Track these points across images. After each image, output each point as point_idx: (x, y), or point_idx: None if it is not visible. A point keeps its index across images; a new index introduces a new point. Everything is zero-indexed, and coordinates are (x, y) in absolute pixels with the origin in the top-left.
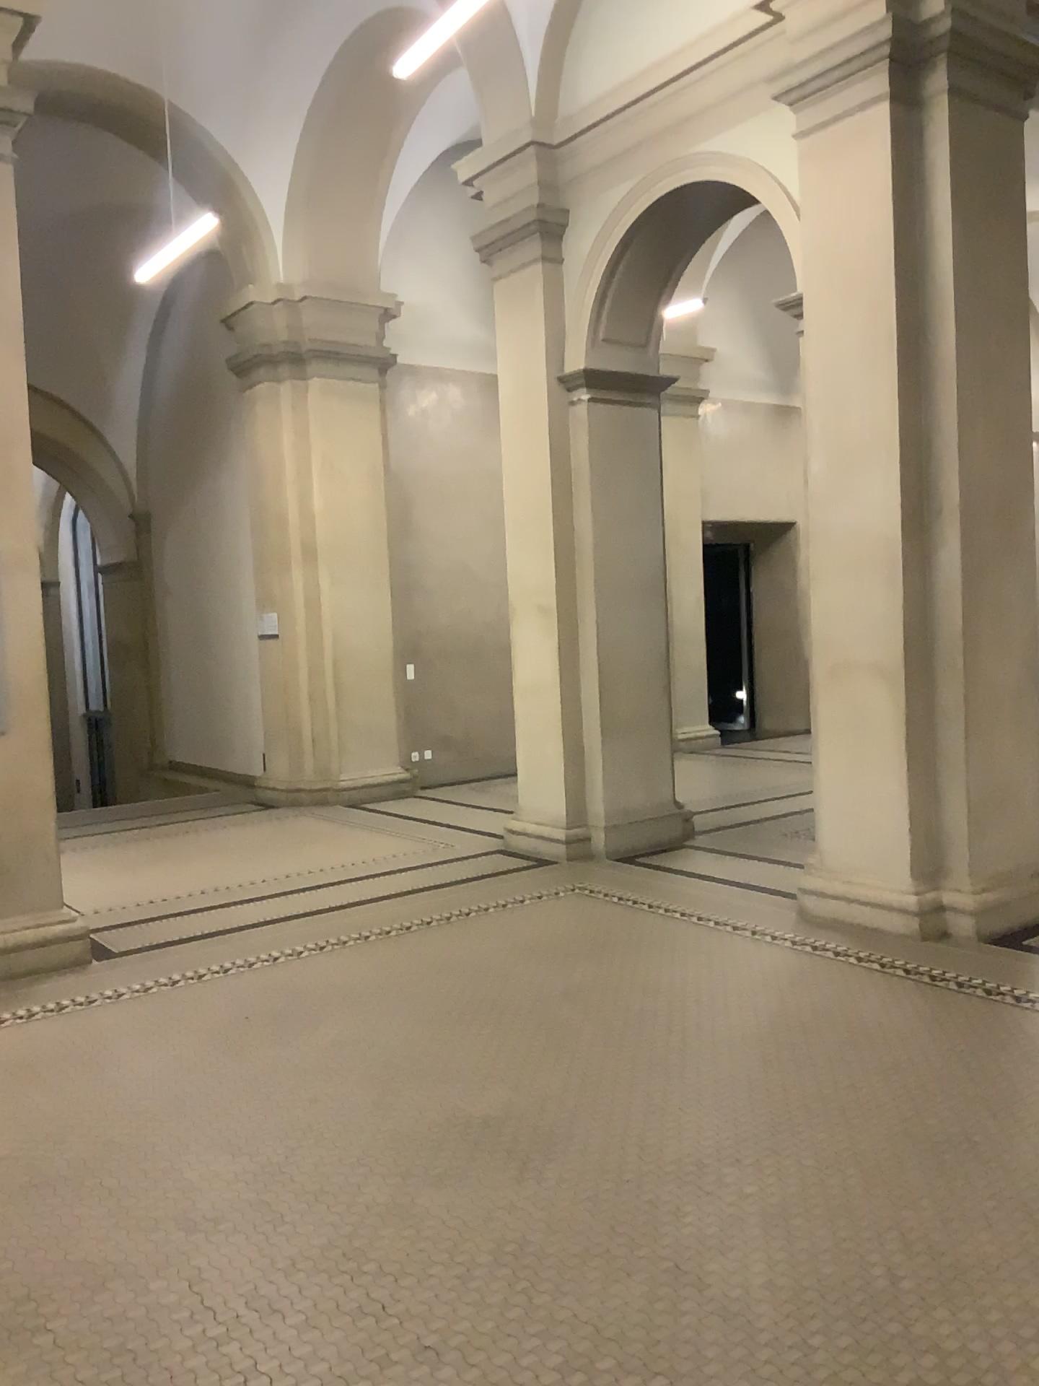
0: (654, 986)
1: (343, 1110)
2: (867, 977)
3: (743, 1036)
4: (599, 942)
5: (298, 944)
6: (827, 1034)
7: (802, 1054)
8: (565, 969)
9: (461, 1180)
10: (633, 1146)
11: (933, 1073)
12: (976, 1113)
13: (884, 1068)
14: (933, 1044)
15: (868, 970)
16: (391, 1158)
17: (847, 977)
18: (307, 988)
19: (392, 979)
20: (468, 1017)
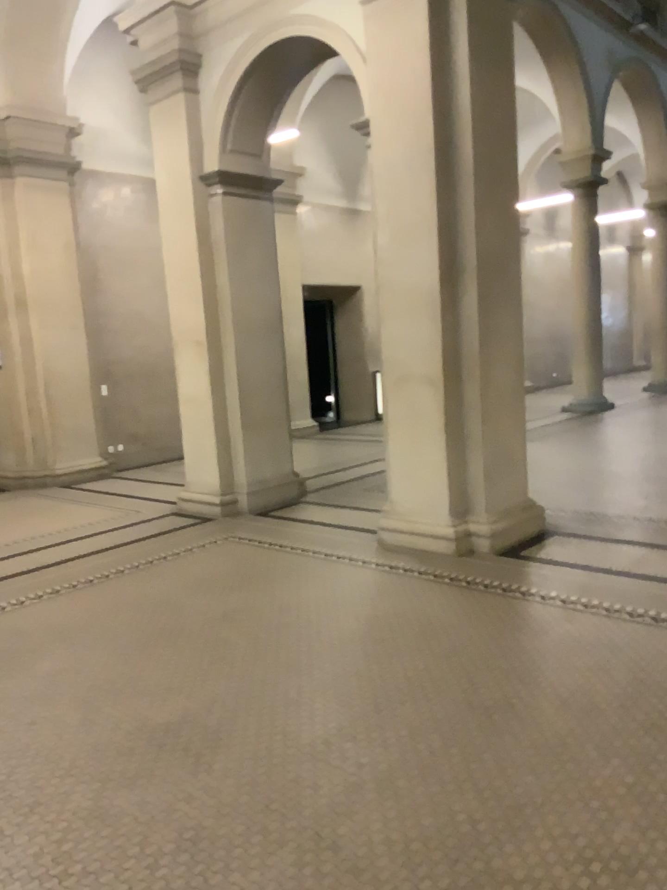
0: (287, 607)
1: (54, 734)
2: (430, 587)
3: (352, 640)
4: (246, 576)
5: (22, 596)
6: (409, 632)
7: (394, 650)
8: (224, 599)
9: (149, 785)
10: (280, 739)
11: (483, 656)
12: (515, 685)
13: (450, 656)
14: (479, 634)
15: (430, 582)
16: (93, 772)
17: (417, 588)
18: (28, 631)
19: (95, 618)
20: (153, 643)
